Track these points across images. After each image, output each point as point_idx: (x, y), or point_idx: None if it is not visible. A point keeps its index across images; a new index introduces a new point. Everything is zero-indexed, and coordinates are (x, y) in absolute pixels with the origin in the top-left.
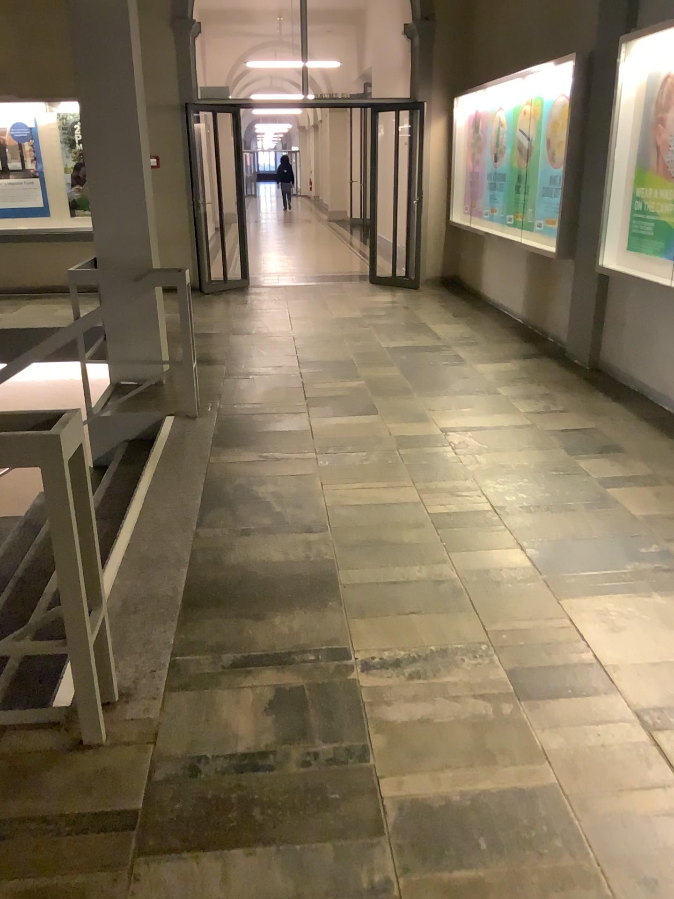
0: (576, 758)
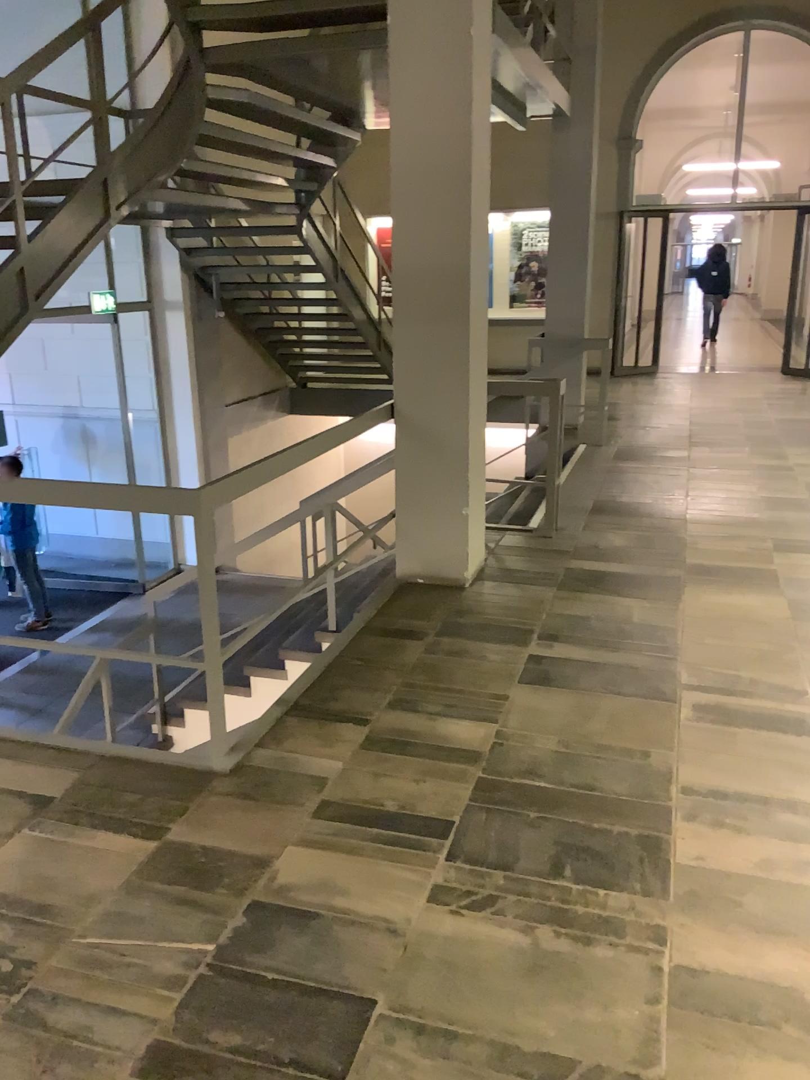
0: (792, 564)
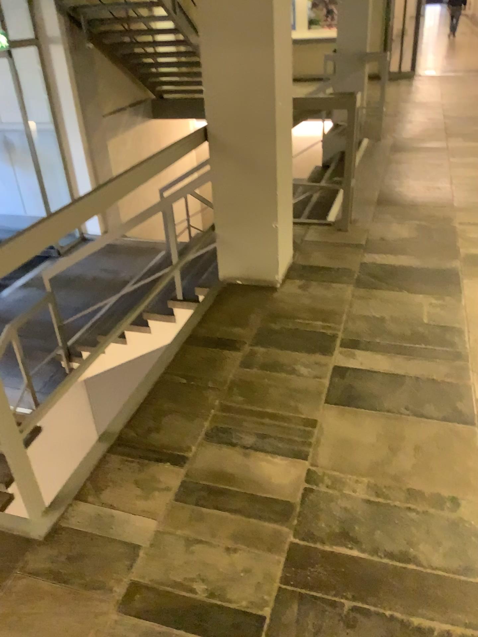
0: None
